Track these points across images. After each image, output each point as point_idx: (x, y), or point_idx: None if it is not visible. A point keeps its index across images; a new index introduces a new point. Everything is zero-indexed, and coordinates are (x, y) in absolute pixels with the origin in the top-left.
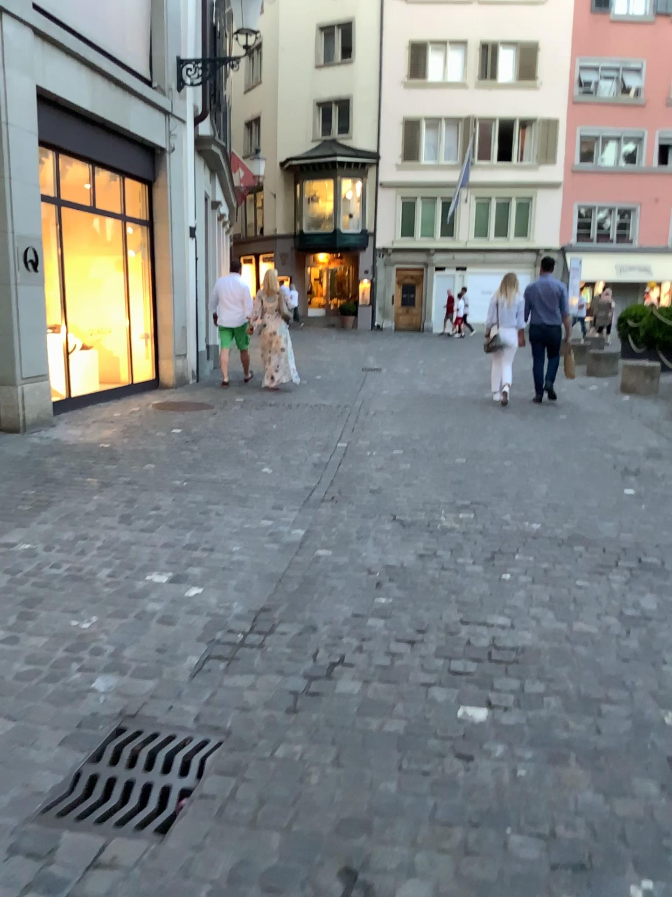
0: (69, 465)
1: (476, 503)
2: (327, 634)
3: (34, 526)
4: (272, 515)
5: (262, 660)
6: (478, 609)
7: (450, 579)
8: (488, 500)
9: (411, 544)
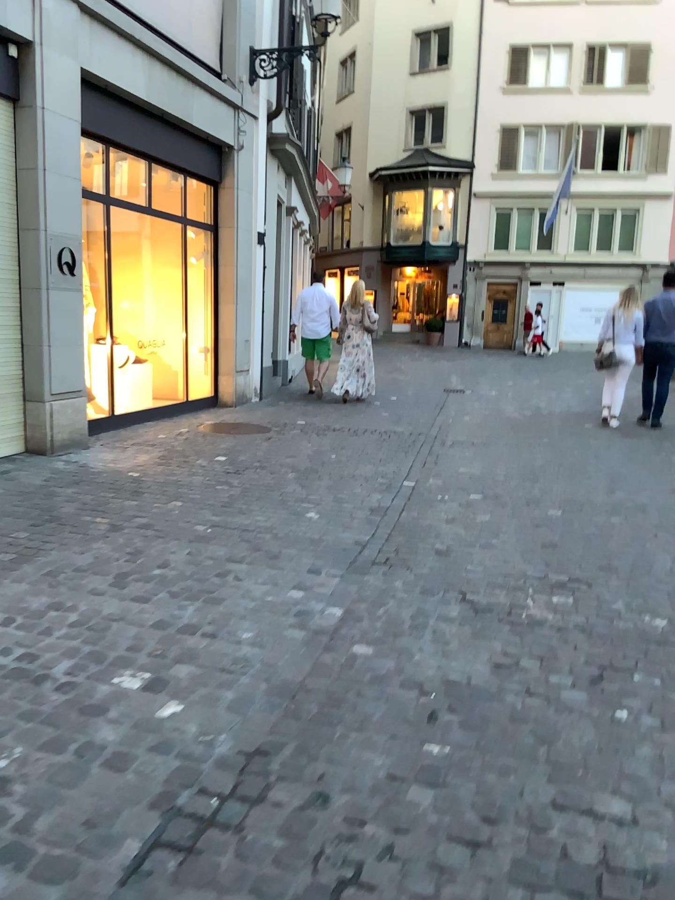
0: (79, 500)
1: (574, 581)
2: (341, 815)
3: (2, 587)
4: (304, 585)
5: (232, 864)
6: (578, 780)
7: (536, 715)
8: (589, 576)
9: (483, 644)
